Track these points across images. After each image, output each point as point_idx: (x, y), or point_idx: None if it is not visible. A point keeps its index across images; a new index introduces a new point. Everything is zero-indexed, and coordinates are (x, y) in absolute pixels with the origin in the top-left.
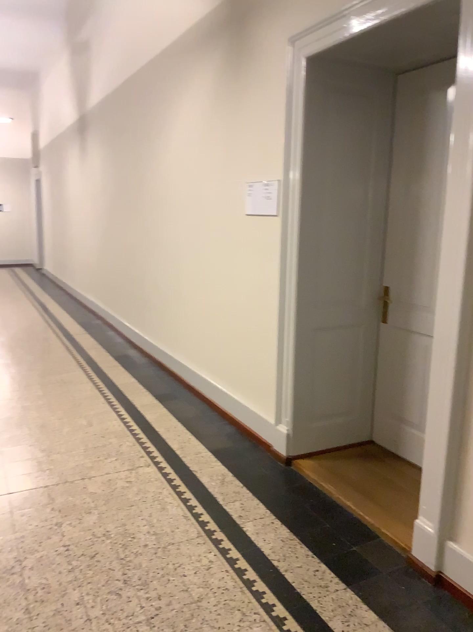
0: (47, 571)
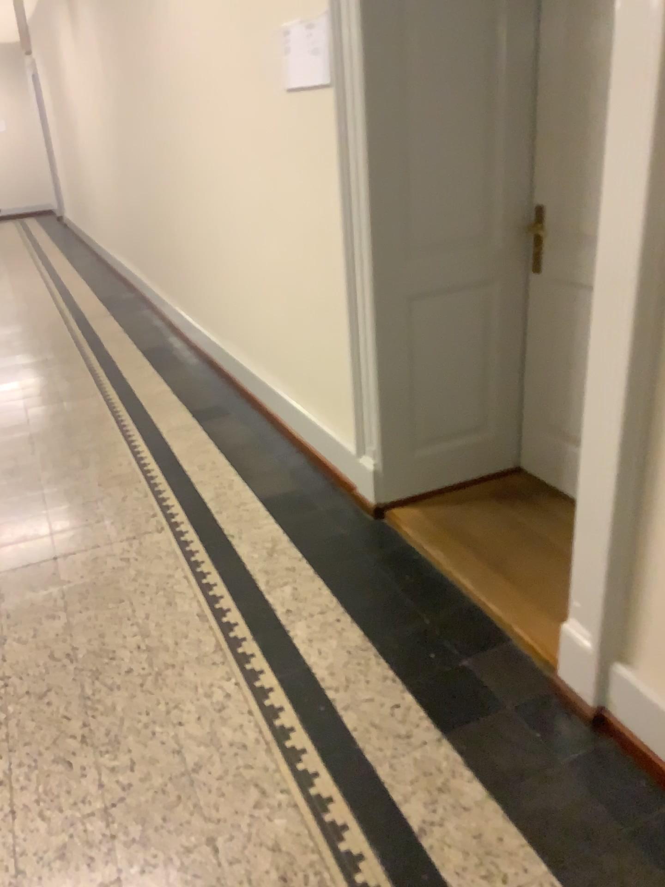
0: None
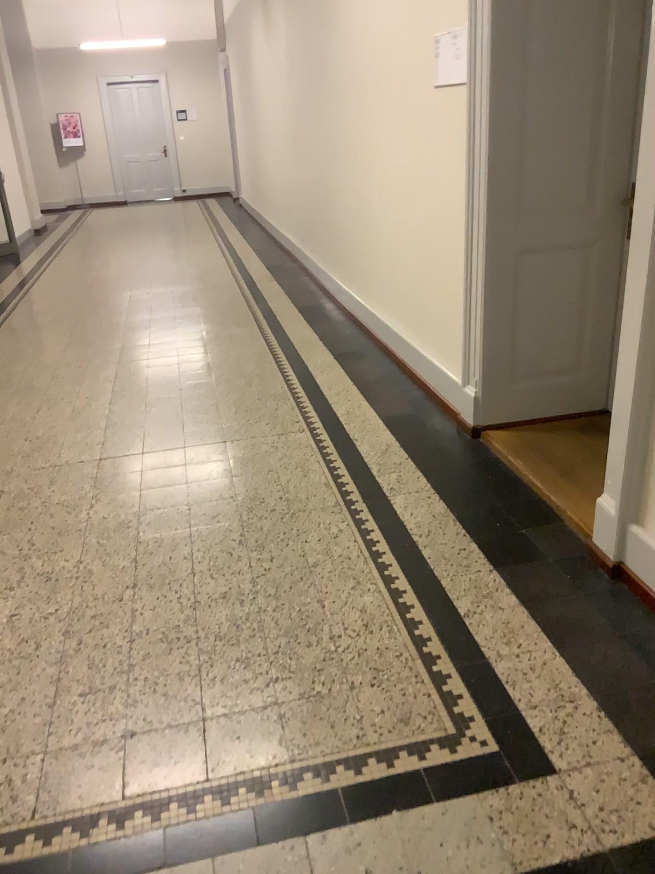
0: (162, 525)
